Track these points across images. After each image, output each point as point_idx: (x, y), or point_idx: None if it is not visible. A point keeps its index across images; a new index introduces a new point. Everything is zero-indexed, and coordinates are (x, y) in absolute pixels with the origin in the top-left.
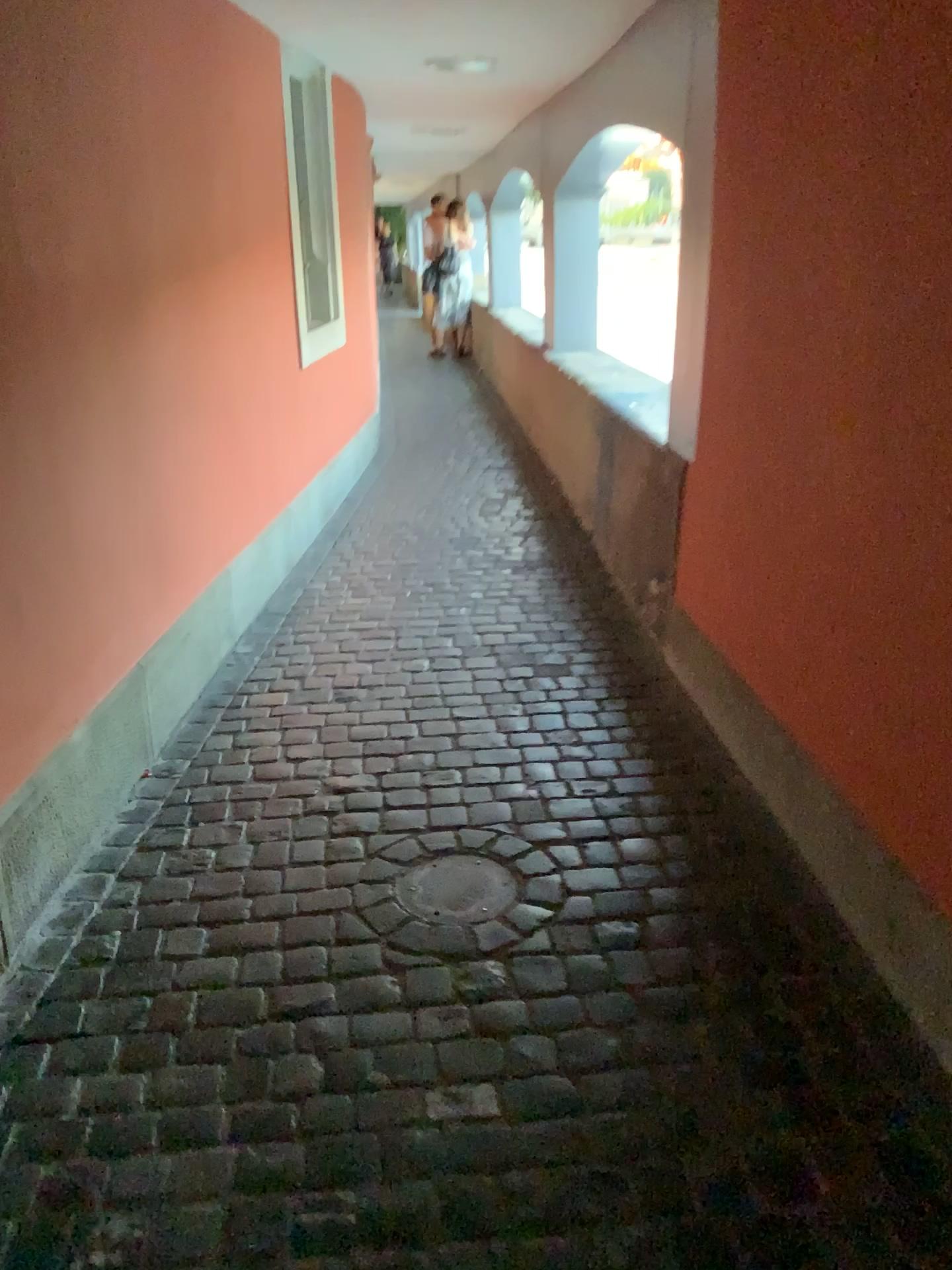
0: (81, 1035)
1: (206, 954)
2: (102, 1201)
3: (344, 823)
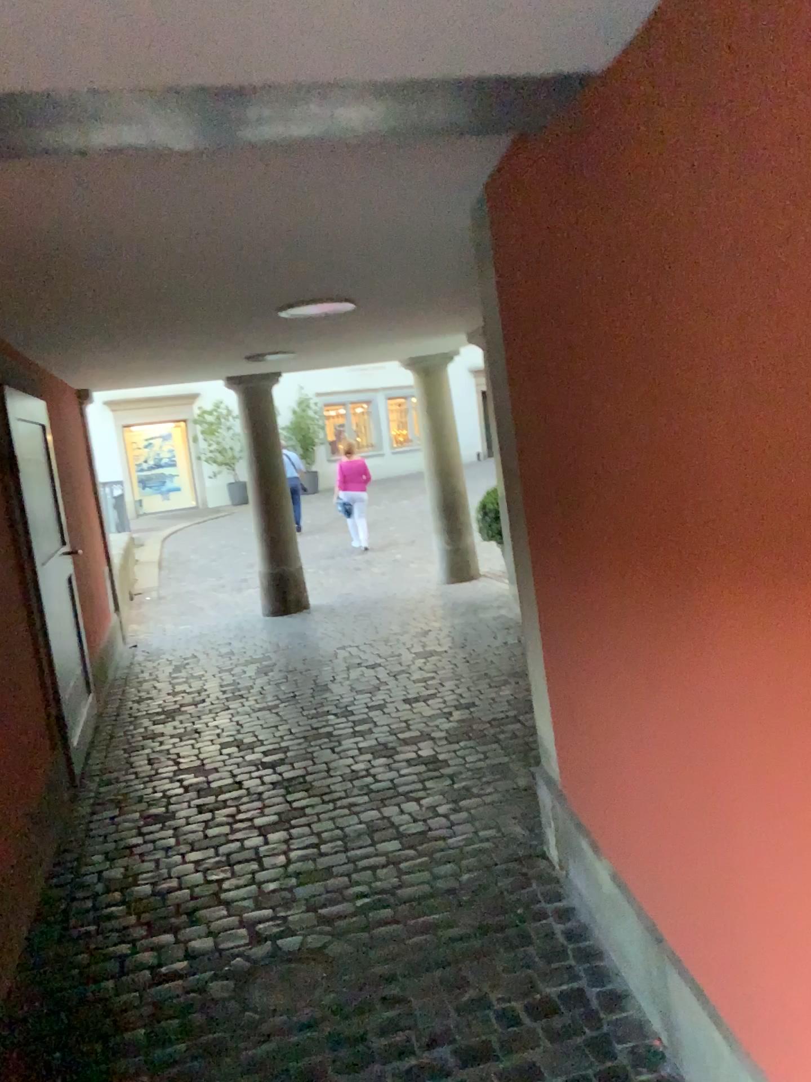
0: (485, 865)
1: (446, 907)
2: (422, 831)
3: (398, 1016)
